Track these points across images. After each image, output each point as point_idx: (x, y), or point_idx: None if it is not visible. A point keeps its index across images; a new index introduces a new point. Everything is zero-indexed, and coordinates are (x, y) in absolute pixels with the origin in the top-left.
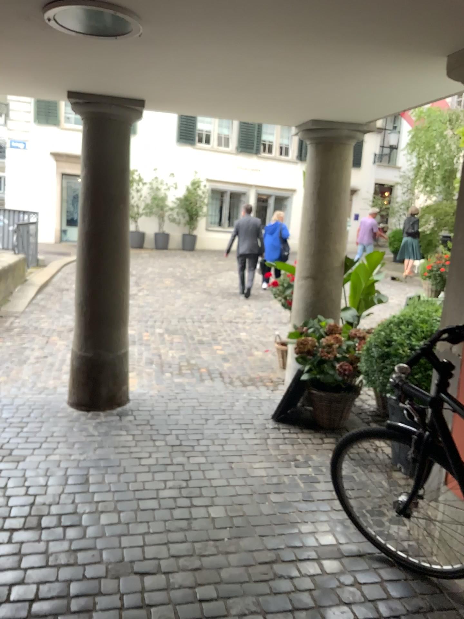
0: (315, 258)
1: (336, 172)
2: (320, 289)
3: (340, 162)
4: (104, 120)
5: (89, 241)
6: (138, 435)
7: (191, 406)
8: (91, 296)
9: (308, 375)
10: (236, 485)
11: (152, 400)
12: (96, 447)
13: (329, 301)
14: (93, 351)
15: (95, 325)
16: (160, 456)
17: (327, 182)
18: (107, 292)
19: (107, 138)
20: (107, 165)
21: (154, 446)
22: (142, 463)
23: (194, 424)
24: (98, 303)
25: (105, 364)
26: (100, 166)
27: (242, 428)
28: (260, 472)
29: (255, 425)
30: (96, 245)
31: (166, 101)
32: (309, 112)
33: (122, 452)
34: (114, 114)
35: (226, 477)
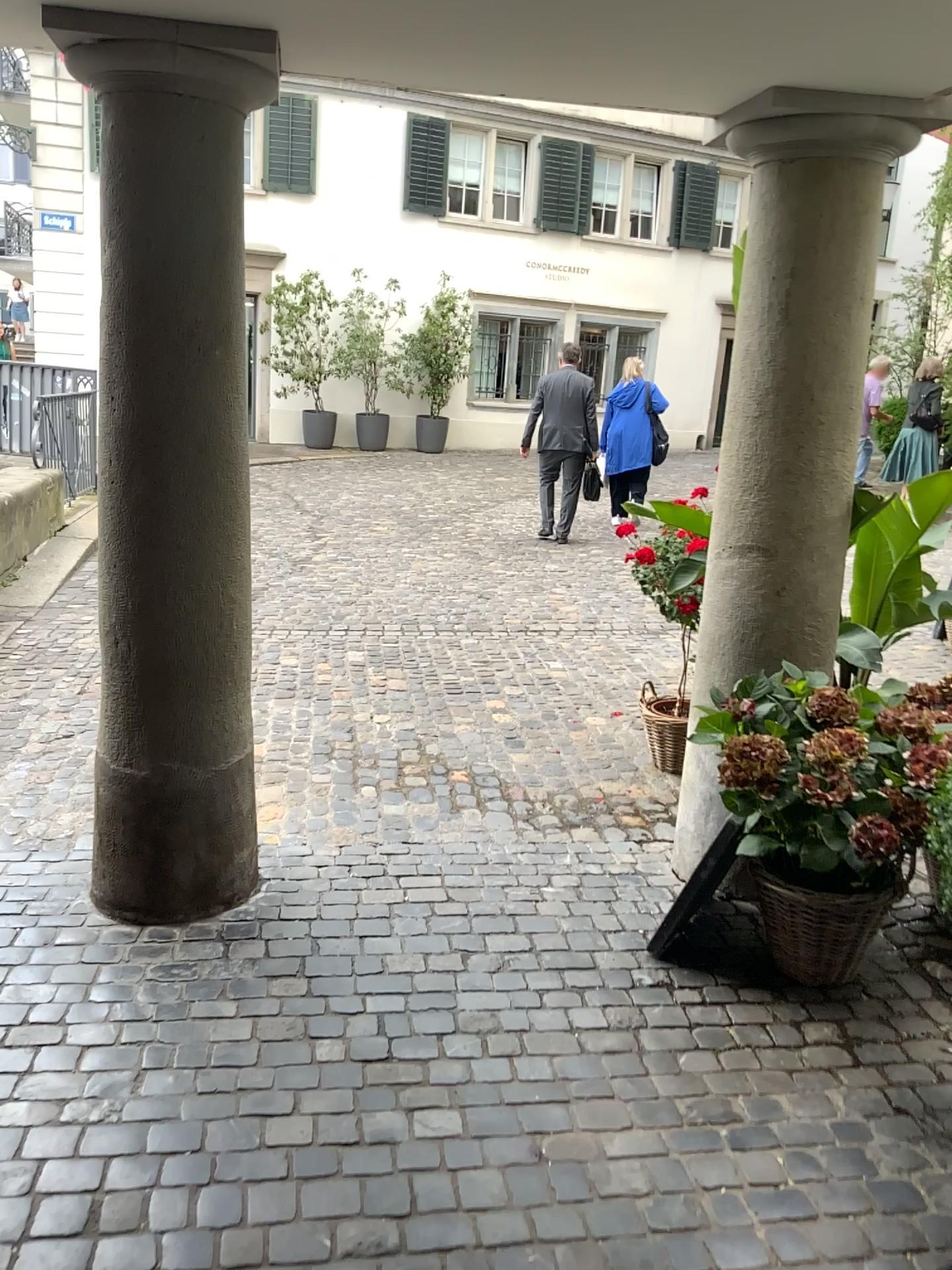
0: (770, 495)
1: (835, 248)
2: (782, 584)
3: (849, 216)
4: (159, 98)
5: (128, 457)
6: (270, 1017)
7: (423, 904)
8: (140, 613)
9: (754, 838)
10: (554, 1241)
11: (319, 883)
12: (139, 1075)
13: (808, 616)
14: (150, 764)
15: (153, 693)
16: (324, 1110)
17: (810, 276)
18: (186, 600)
19: (171, 154)
20: (172, 234)
21: (312, 1066)
22: (269, 1142)
23: (429, 973)
24: (161, 631)
25: (183, 798)
26: (152, 239)
27: (565, 988)
28: (626, 1179)
29: (600, 973)
30: (149, 468)
31: (341, 35)
32: (774, 56)
33: (214, 1091)
34: (188, 77)
35: (525, 1206)
